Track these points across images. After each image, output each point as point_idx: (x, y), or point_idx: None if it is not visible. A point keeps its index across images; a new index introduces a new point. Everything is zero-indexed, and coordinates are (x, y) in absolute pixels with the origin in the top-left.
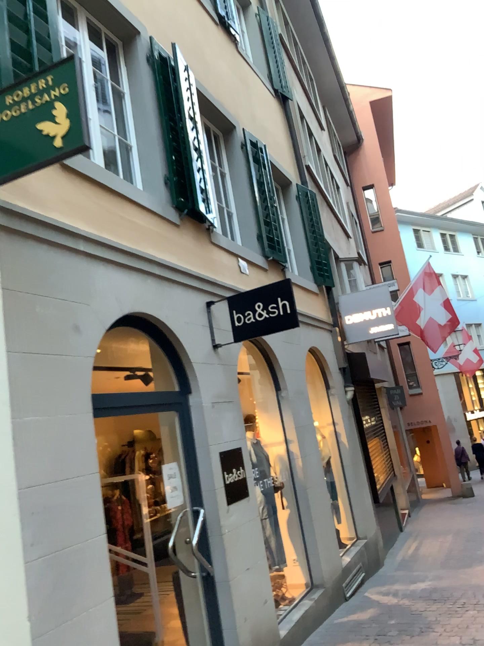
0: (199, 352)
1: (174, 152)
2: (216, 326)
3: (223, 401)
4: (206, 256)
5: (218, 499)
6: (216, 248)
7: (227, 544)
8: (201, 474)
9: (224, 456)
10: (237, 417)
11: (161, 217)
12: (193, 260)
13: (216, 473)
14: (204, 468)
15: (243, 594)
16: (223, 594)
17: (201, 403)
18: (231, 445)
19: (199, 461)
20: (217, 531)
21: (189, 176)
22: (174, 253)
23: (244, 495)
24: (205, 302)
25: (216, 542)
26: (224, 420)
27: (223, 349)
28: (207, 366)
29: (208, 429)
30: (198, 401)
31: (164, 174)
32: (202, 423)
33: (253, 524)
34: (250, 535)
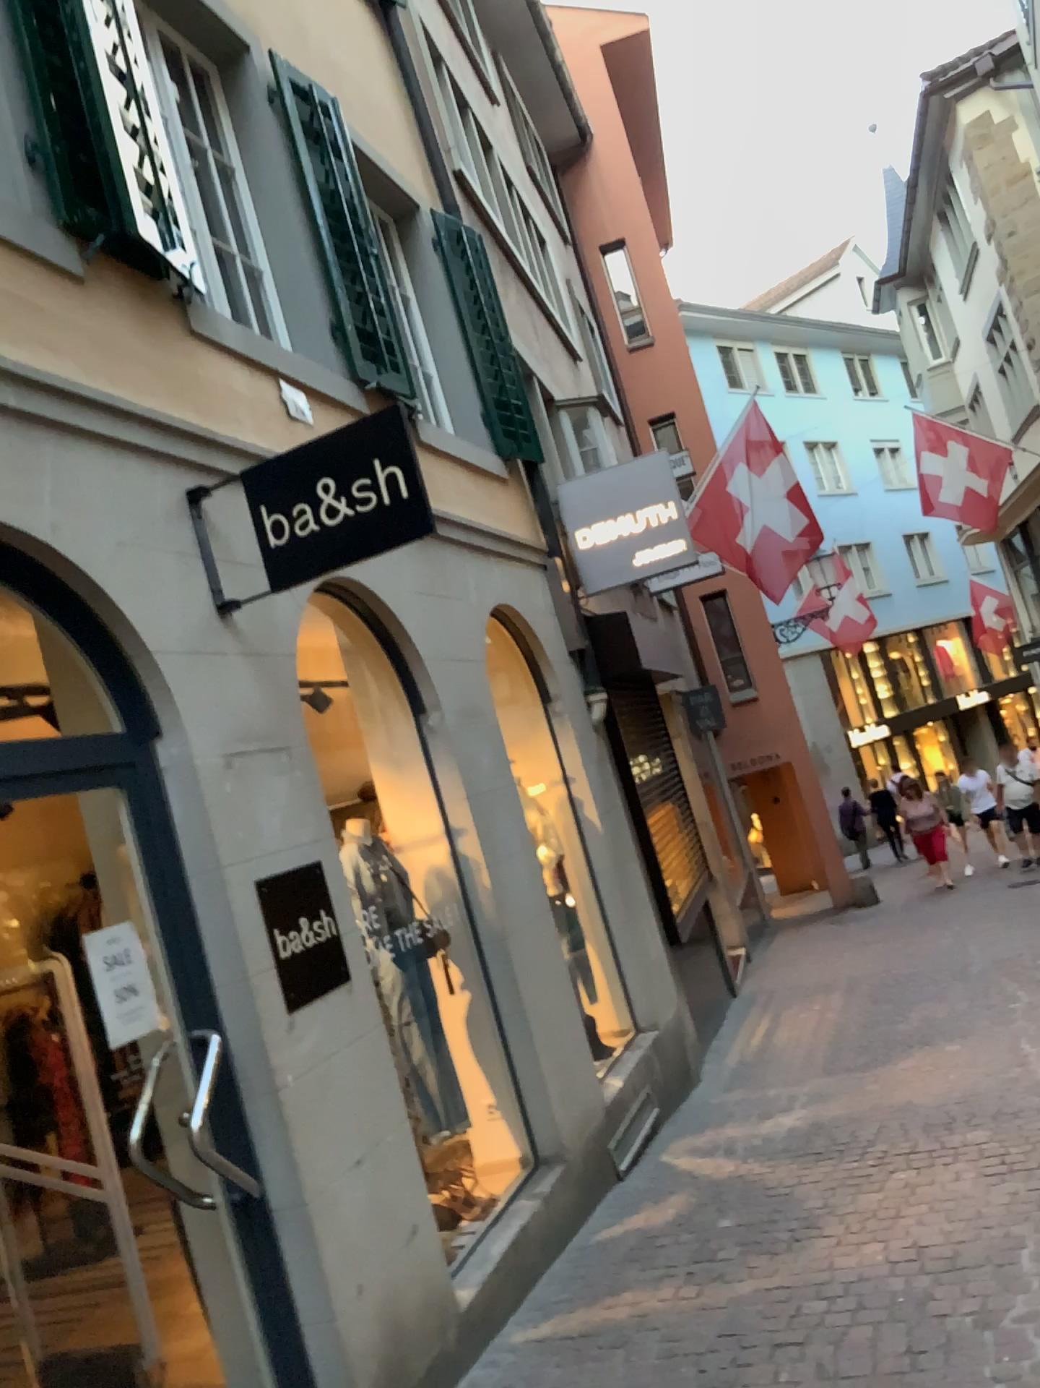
0: (173, 625)
1: (53, 79)
2: (223, 553)
3: (259, 748)
4: (180, 371)
5: (262, 1001)
6: (212, 354)
7: (296, 1110)
8: (208, 942)
9: (272, 887)
10: (304, 787)
11: (26, 258)
12: (141, 380)
13: (251, 936)
14: (215, 927)
15: (348, 1230)
16: (296, 1239)
17: (192, 758)
18: (288, 859)
19: (199, 909)
20: (266, 1081)
21: (108, 150)
22: (72, 355)
23: (334, 981)
24: (184, 491)
25: (266, 1111)
26: (264, 798)
27: (246, 611)
28: (202, 661)
29: (219, 823)
30: (179, 753)
31: (28, 139)
32: (199, 811)
33: (363, 1049)
34: (358, 1078)
